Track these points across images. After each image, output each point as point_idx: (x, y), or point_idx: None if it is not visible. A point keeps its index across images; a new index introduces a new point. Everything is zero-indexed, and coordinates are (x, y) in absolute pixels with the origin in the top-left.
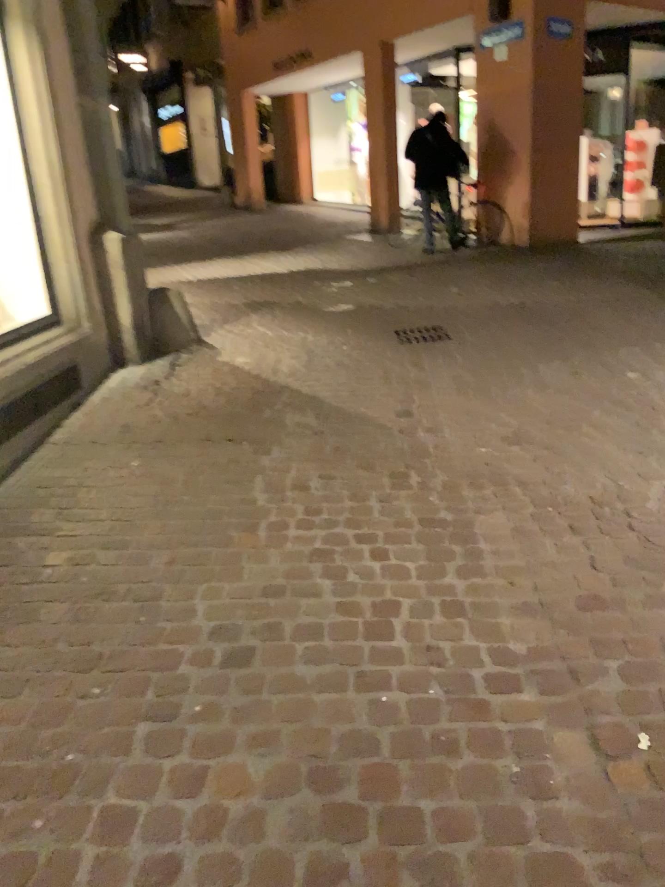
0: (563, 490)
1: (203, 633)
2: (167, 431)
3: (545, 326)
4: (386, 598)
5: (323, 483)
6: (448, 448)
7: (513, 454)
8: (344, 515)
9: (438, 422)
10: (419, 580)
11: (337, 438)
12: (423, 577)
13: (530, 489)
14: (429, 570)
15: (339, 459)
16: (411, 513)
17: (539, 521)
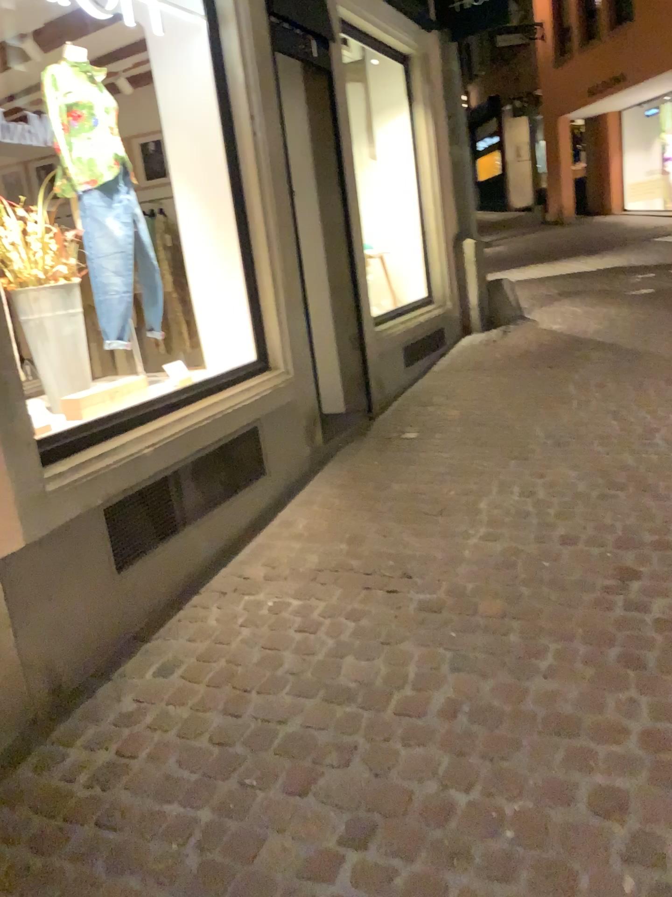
0: None
1: (541, 435)
2: (507, 363)
3: None
4: (651, 425)
5: (615, 383)
6: None
7: None
8: (629, 395)
9: None
10: None
11: (628, 363)
12: None
13: None
14: None
15: (628, 373)
16: None
17: None
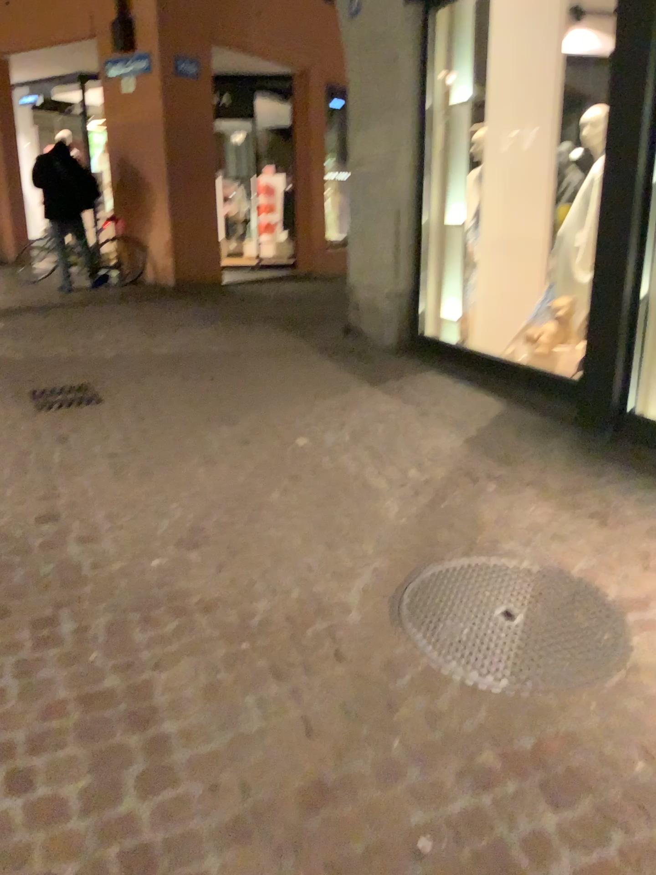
0: (257, 615)
1: None
2: None
3: (205, 384)
4: None
5: None
6: (109, 569)
7: (191, 567)
8: None
9: (92, 529)
10: (82, 823)
11: None
12: (88, 814)
13: (218, 621)
14: (96, 798)
15: None
16: (64, 692)
17: (236, 671)
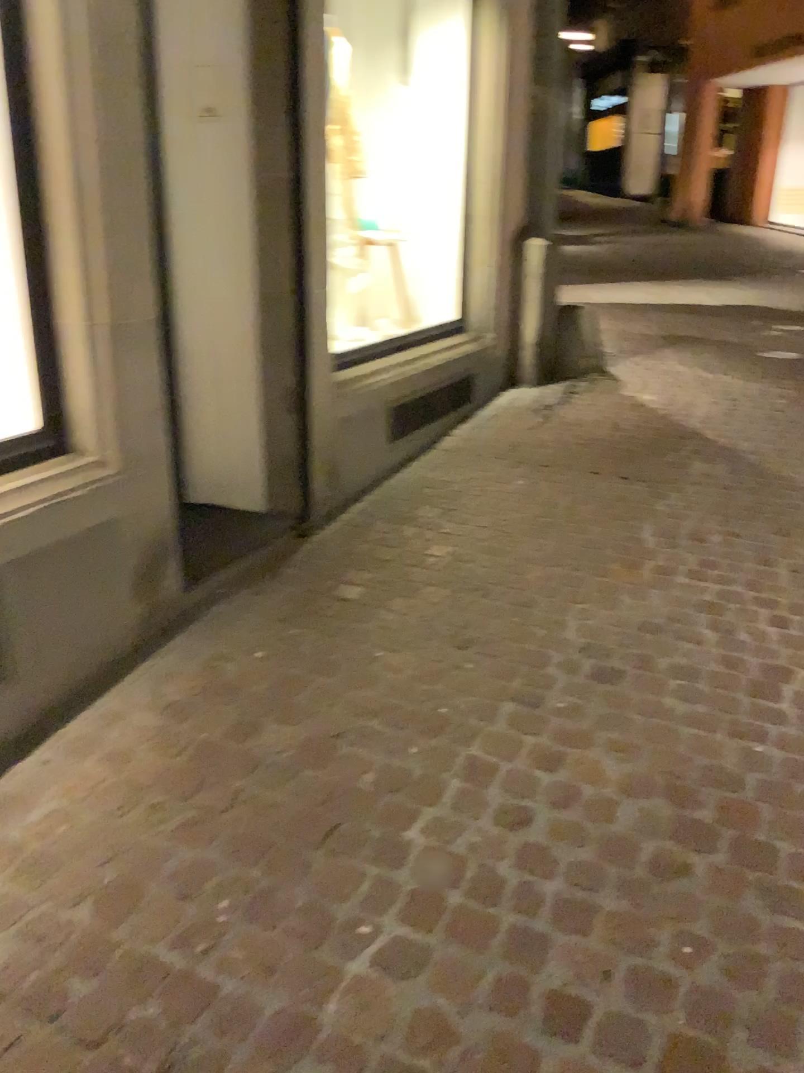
0: None
1: (575, 646)
2: (557, 457)
3: None
4: (778, 662)
5: (724, 539)
6: None
7: None
8: (744, 575)
9: None
10: None
11: (750, 496)
12: None
13: None
14: None
15: (747, 519)
16: None
17: None
